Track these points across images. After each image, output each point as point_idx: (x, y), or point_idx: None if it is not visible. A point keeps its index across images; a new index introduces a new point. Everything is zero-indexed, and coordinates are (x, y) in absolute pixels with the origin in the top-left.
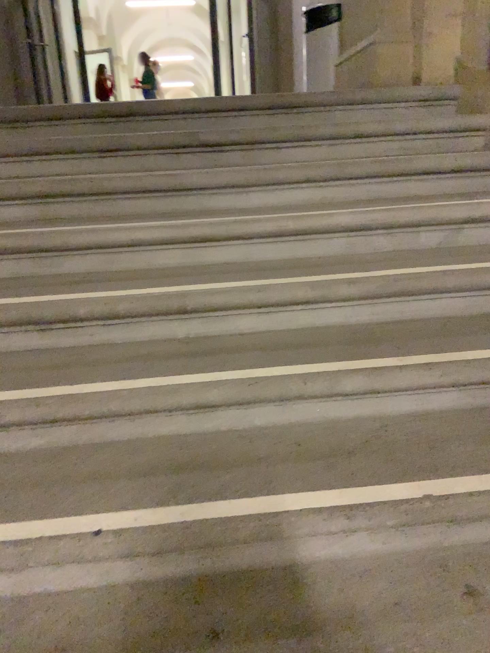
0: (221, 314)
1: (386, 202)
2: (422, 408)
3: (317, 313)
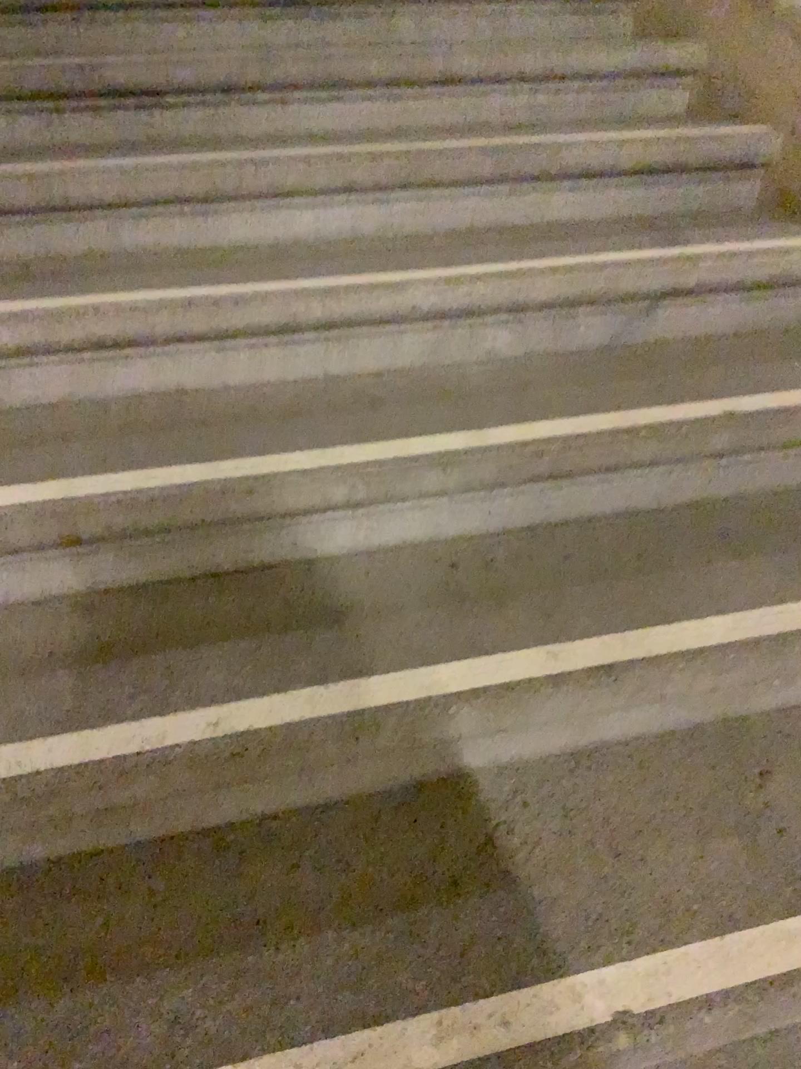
0: (160, 541)
1: (506, 246)
2: (585, 746)
3: (369, 528)
